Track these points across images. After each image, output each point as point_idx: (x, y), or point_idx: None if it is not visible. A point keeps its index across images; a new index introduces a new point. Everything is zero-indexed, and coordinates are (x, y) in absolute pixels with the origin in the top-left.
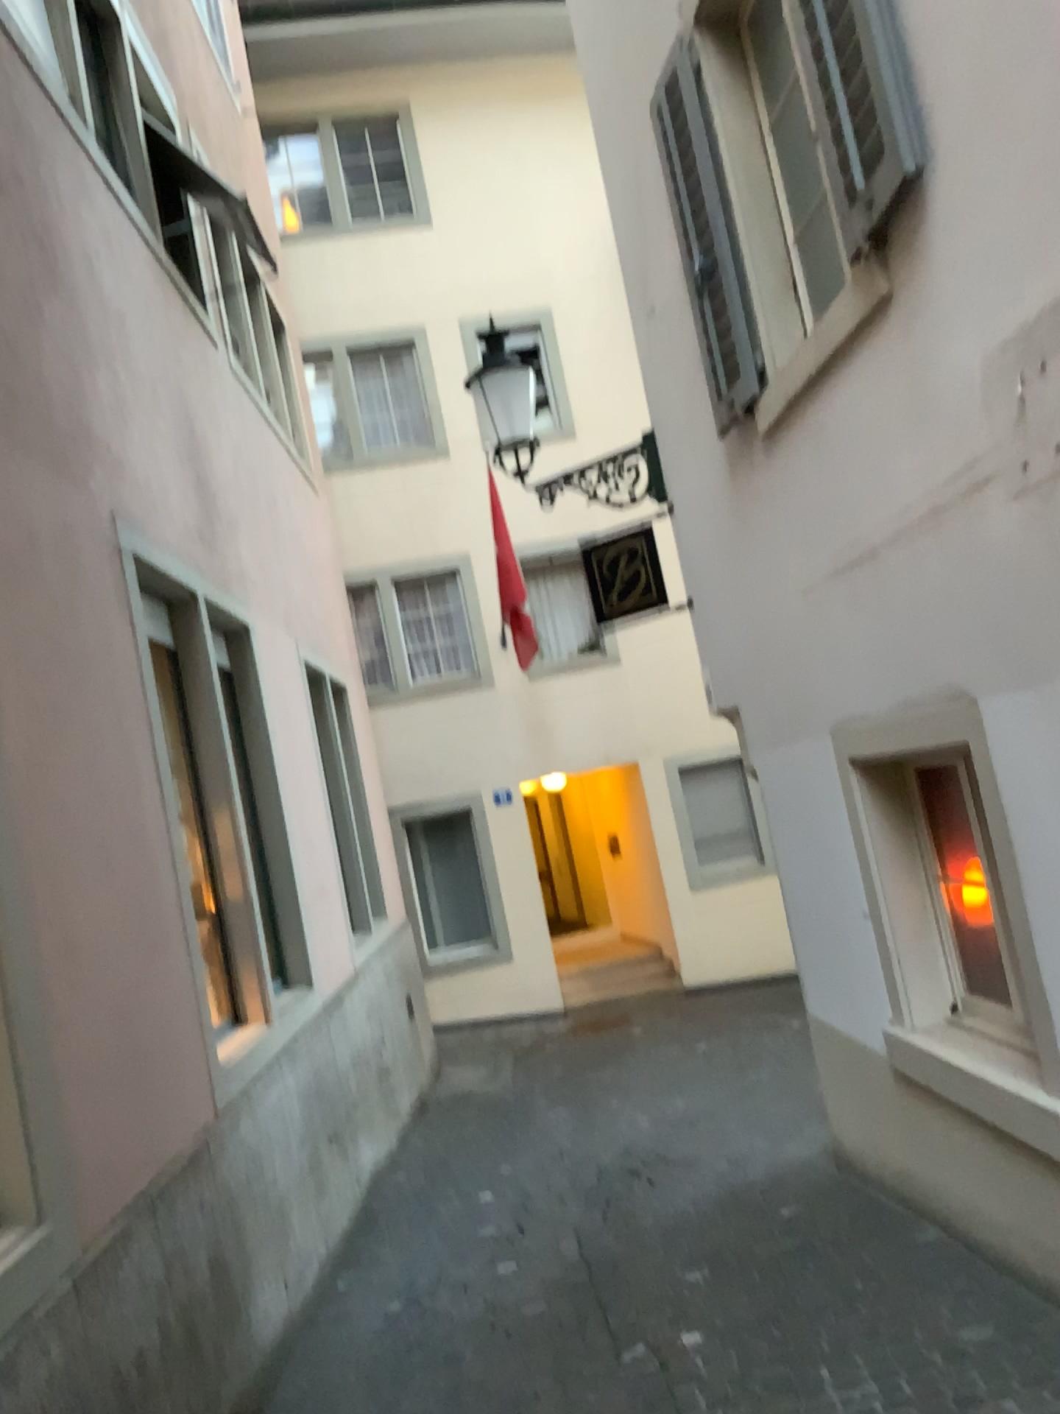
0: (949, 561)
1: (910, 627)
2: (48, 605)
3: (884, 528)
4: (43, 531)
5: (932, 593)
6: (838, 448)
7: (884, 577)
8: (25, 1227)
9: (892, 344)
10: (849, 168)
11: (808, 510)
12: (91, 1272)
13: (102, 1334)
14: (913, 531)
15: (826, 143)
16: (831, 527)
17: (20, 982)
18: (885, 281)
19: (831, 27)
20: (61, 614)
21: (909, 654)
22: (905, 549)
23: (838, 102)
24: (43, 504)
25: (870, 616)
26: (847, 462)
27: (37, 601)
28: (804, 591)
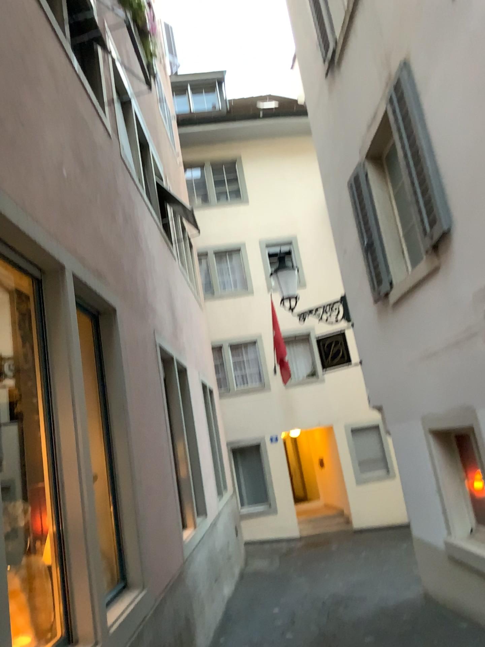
0: (463, 359)
1: (449, 381)
2: (142, 367)
3: (439, 344)
4: (140, 341)
5: (457, 370)
6: (421, 314)
7: (439, 362)
8: (139, 588)
9: (440, 282)
10: (423, 222)
11: (410, 334)
12: (157, 608)
13: (161, 632)
14: (449, 347)
15: (415, 212)
16: (419, 341)
17: (139, 500)
18: (437, 260)
19: (416, 178)
20: (144, 369)
21: (449, 390)
22: (447, 353)
23: (419, 201)
24: (139, 331)
25: (434, 375)
26: (425, 319)
27: (139, 365)
28: (408, 364)
